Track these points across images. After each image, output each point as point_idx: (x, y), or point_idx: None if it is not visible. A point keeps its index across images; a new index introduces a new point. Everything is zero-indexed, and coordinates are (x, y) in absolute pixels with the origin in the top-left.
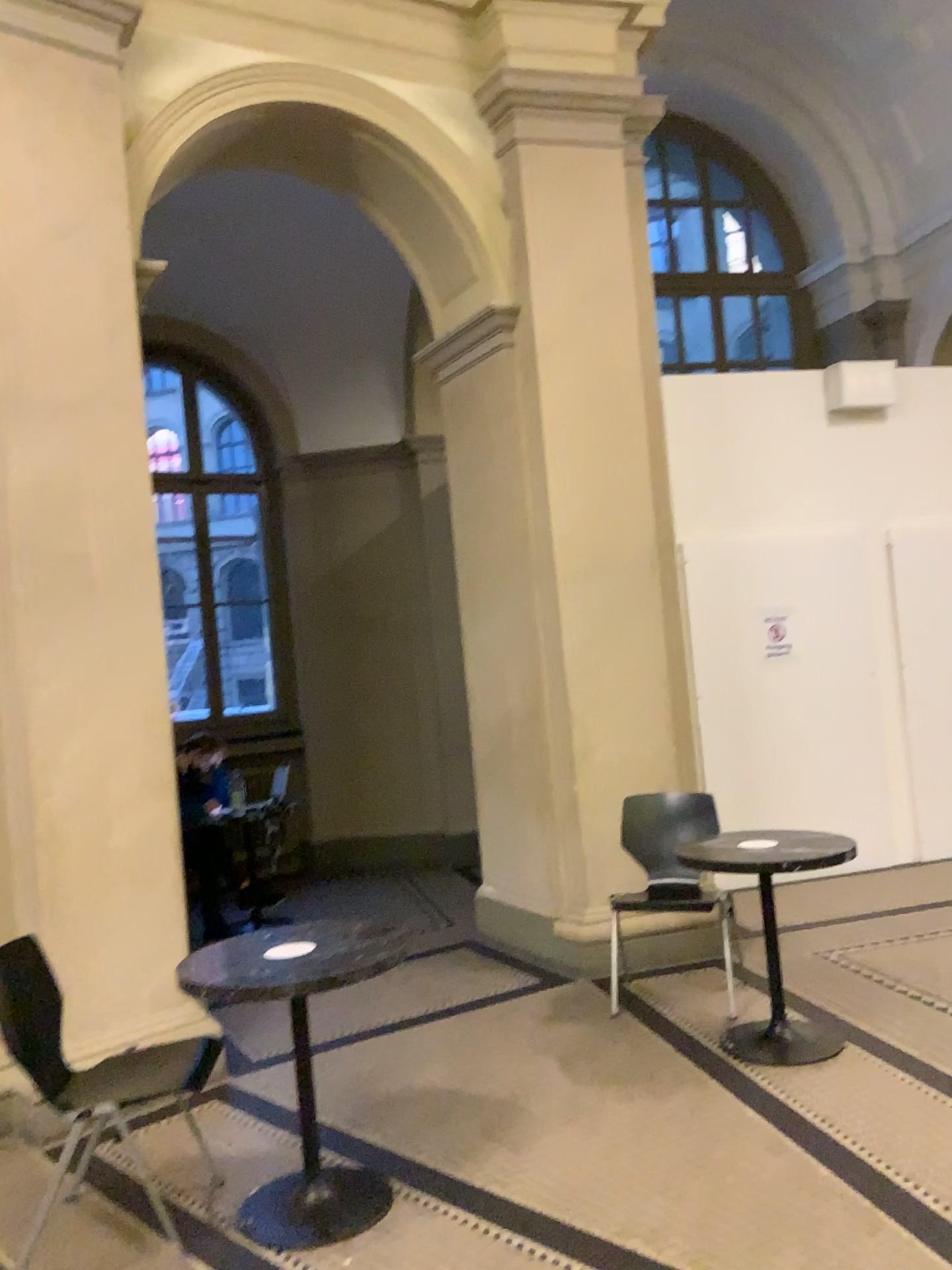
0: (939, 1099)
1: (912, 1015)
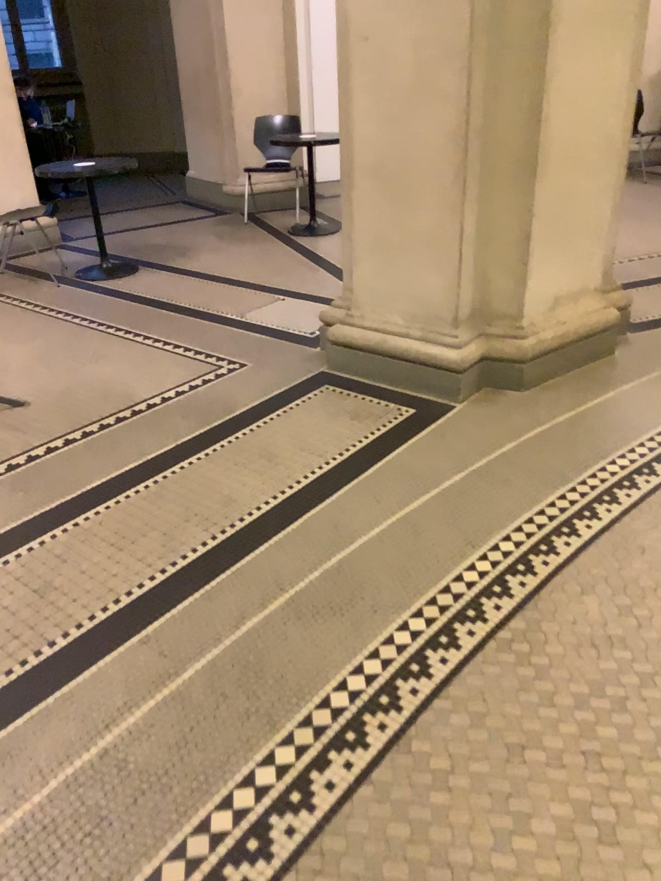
0: None
1: None
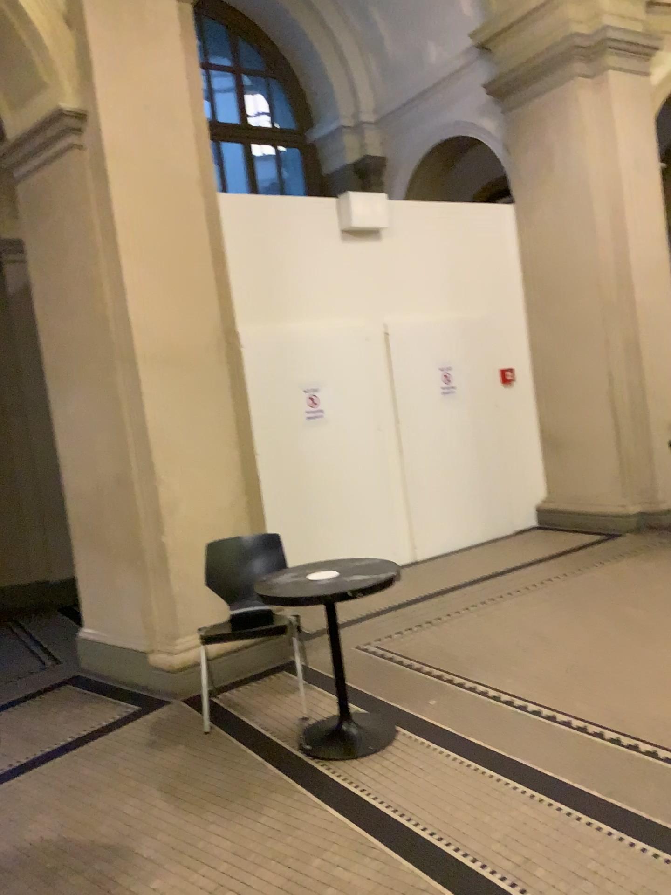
0: (477, 771)
1: (439, 695)
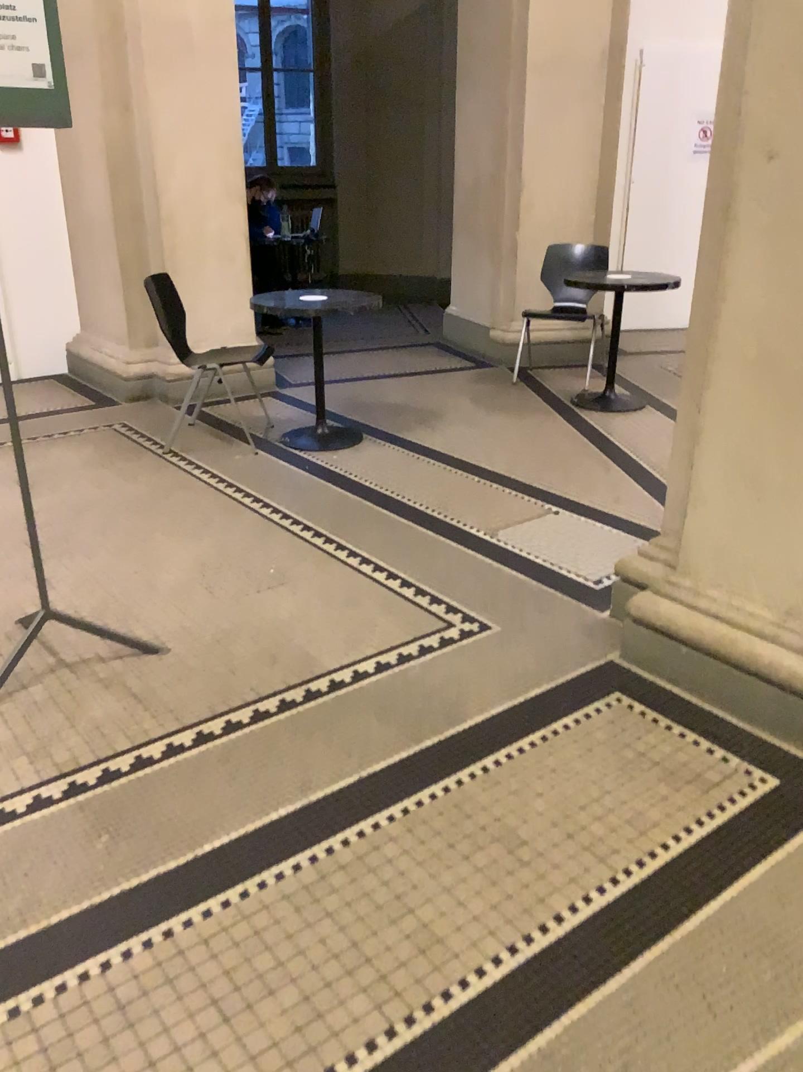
0: None
1: None
